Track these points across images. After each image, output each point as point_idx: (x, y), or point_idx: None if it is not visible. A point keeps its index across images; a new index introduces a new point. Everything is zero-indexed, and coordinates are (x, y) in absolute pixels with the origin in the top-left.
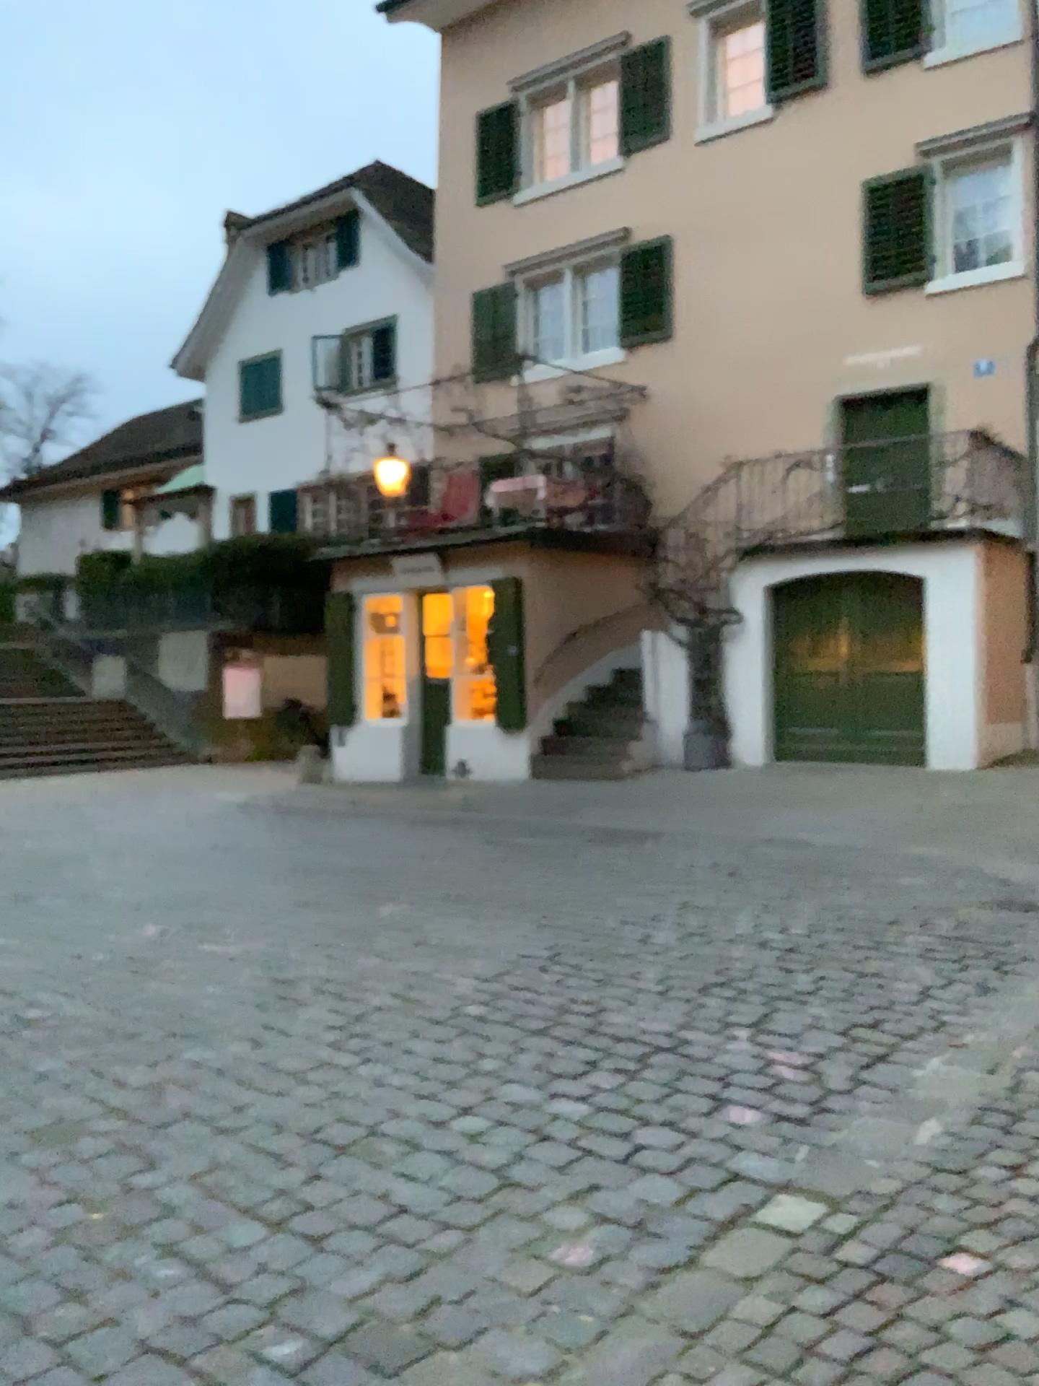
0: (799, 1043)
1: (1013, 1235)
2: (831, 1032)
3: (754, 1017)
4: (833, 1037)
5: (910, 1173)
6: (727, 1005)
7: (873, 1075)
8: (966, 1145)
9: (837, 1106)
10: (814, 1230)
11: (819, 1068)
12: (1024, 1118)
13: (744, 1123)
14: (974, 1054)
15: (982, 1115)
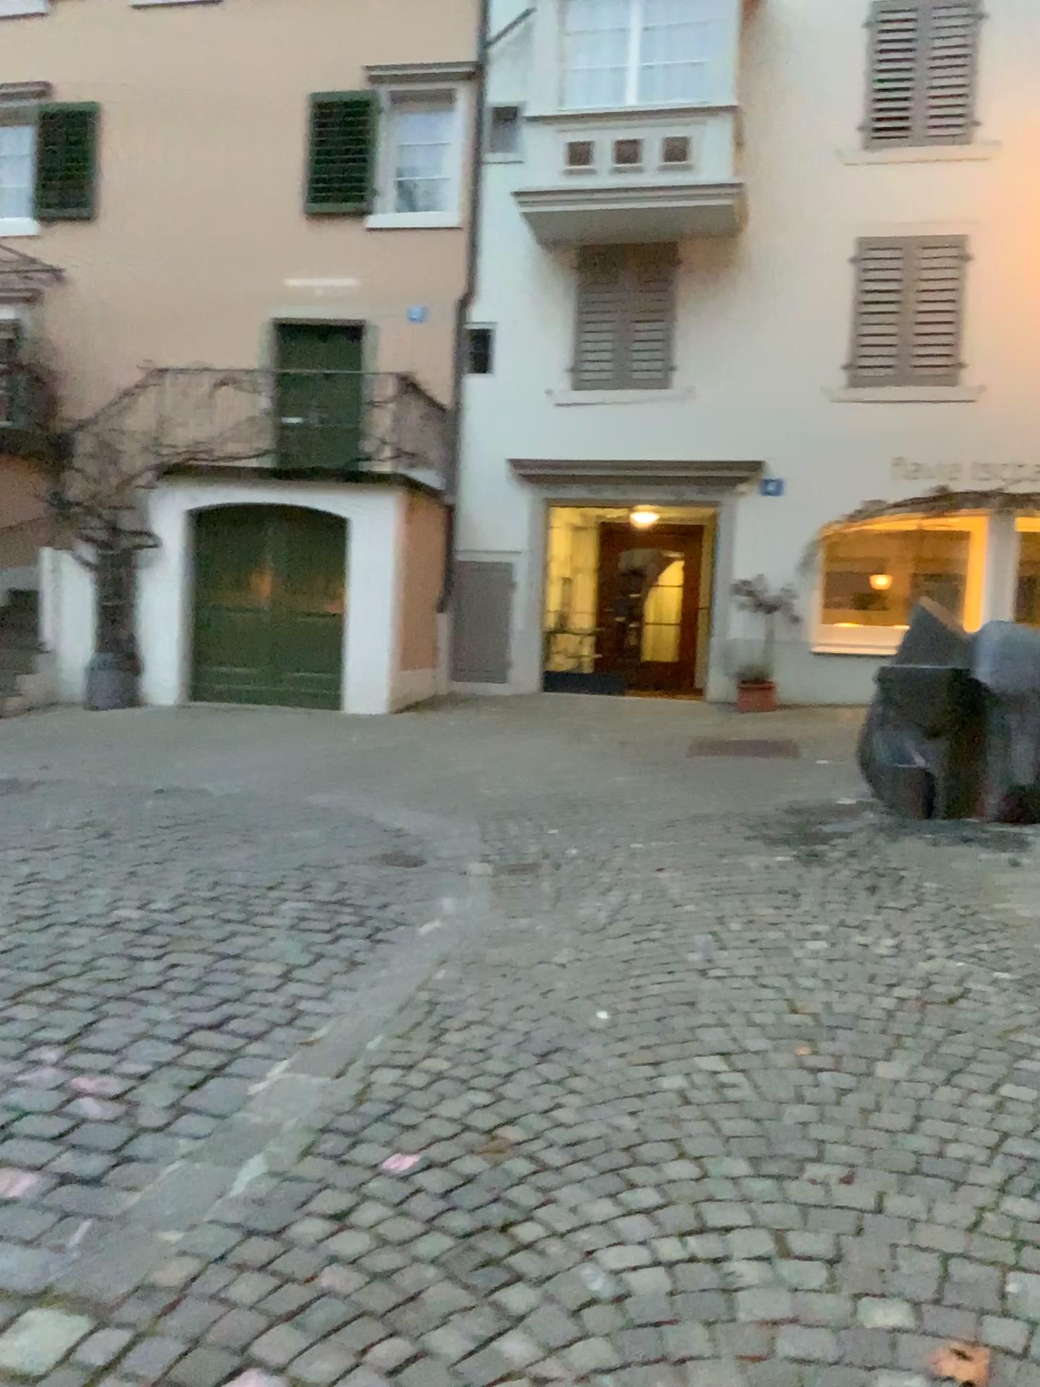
0: (122, 1059)
1: (319, 1322)
2: (166, 1040)
3: (73, 1029)
4: (167, 1047)
5: (214, 1242)
6: (44, 1012)
7: (203, 1097)
8: (290, 1187)
9: (146, 1149)
10: (62, 1365)
11: (137, 1095)
12: (363, 1137)
13: (14, 1195)
14: (324, 1053)
15: (316, 1141)
